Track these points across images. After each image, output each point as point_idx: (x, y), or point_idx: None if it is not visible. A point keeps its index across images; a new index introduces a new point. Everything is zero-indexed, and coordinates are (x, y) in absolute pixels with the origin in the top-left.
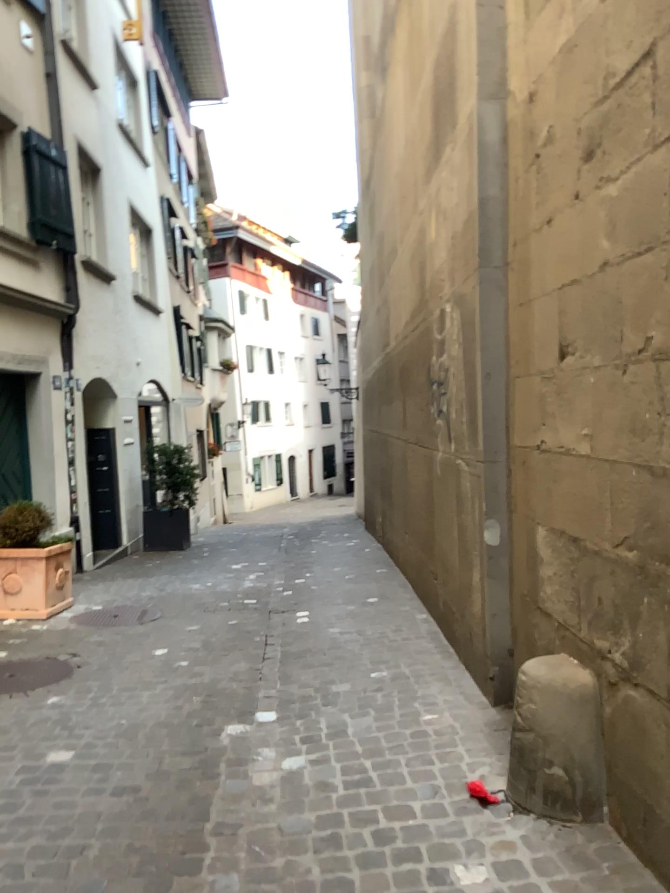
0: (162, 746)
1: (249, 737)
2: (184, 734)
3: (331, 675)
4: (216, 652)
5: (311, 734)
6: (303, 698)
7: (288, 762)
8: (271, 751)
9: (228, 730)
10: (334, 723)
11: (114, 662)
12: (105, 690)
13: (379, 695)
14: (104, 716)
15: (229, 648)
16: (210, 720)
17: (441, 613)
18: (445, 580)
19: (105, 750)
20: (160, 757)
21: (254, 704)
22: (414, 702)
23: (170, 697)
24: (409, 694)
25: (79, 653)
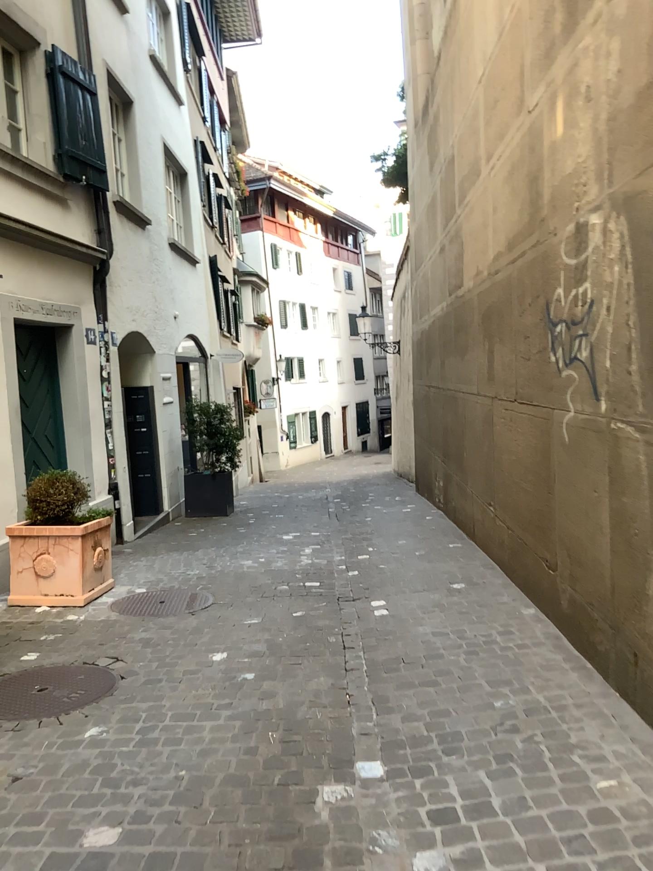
0: (240, 826)
1: (358, 811)
2: (267, 802)
3: (443, 702)
4: (288, 660)
5: (444, 809)
6: (416, 741)
7: (425, 864)
8: (393, 840)
9: (325, 796)
10: (471, 789)
11: (165, 674)
12: (155, 722)
13: (519, 741)
14: (157, 766)
15: (303, 655)
16: (298, 777)
17: (566, 614)
18: (575, 574)
19: (161, 831)
20: (239, 848)
21: (352, 748)
22: (573, 755)
23: (240, 733)
24: (563, 741)
25: (121, 659)
